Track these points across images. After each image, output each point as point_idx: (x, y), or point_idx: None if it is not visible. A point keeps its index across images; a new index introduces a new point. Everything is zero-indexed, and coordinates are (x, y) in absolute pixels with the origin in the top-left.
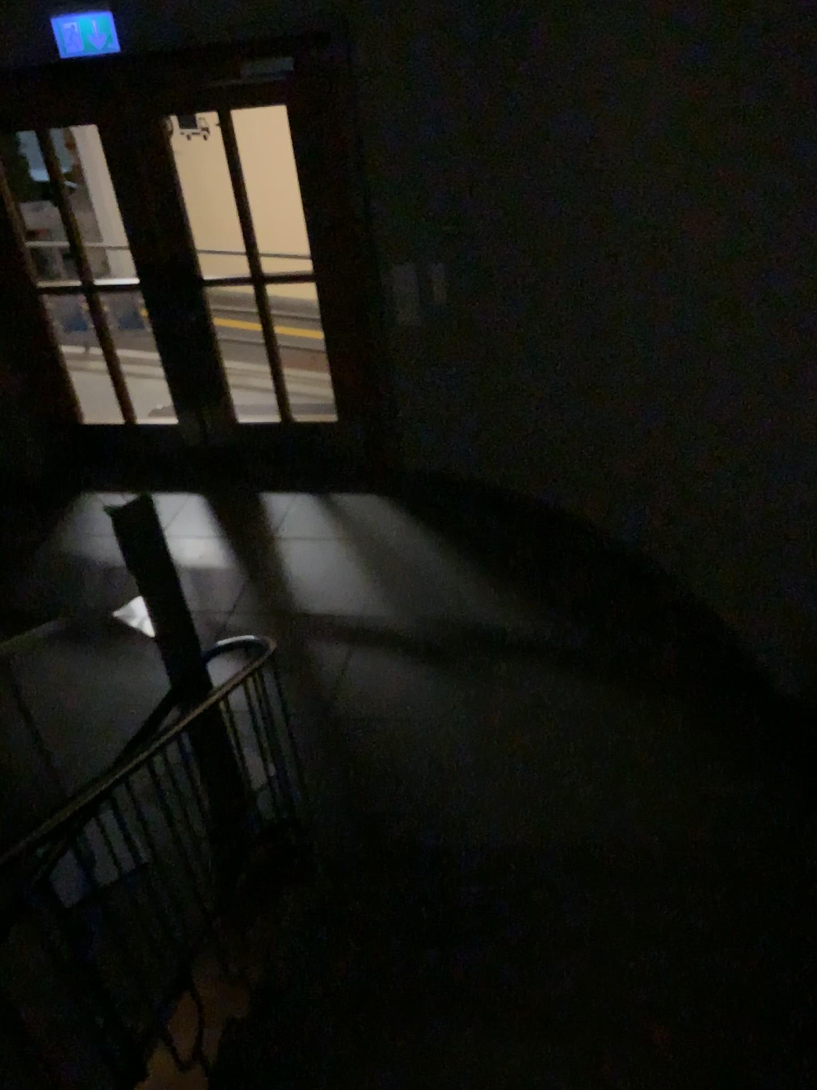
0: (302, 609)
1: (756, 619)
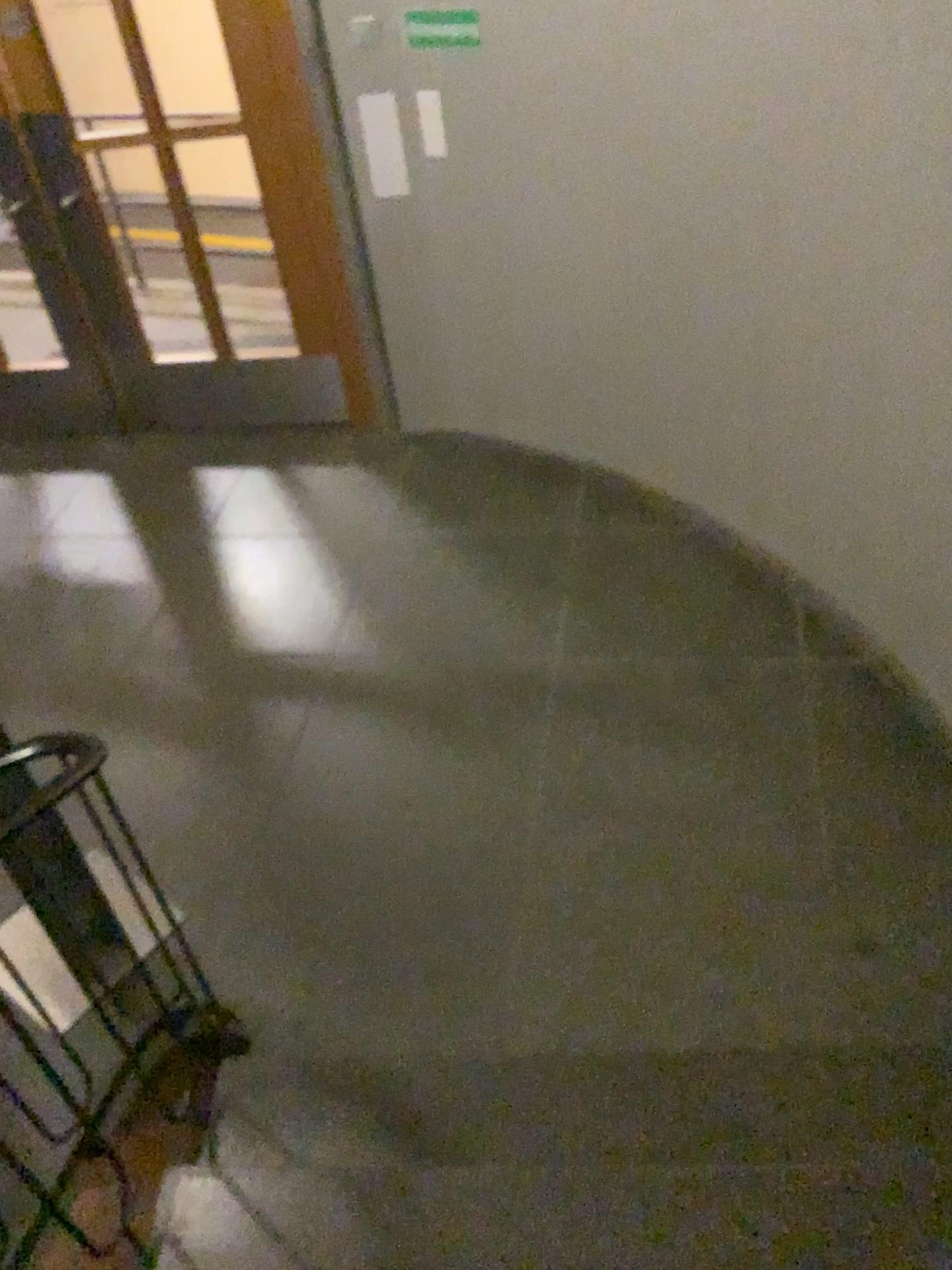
0: (244, 643)
1: (945, 641)
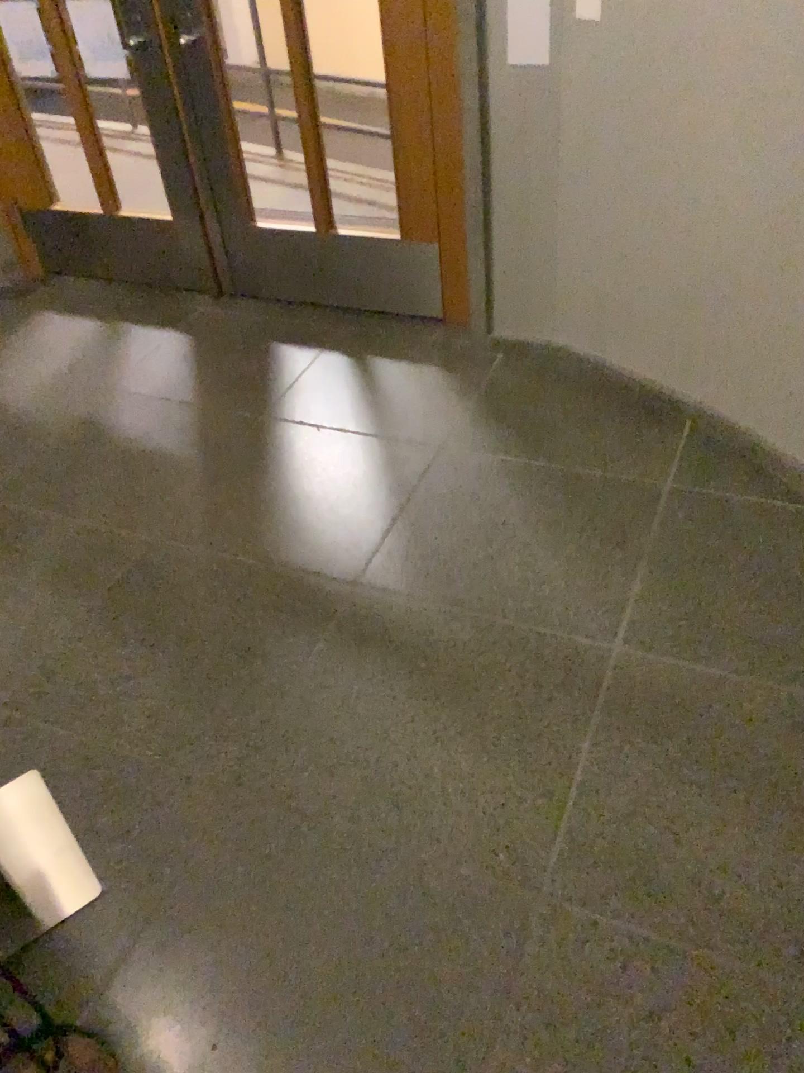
0: (263, 549)
1: None
